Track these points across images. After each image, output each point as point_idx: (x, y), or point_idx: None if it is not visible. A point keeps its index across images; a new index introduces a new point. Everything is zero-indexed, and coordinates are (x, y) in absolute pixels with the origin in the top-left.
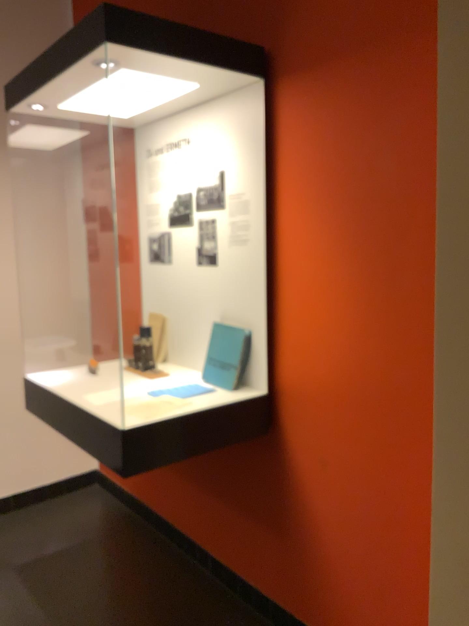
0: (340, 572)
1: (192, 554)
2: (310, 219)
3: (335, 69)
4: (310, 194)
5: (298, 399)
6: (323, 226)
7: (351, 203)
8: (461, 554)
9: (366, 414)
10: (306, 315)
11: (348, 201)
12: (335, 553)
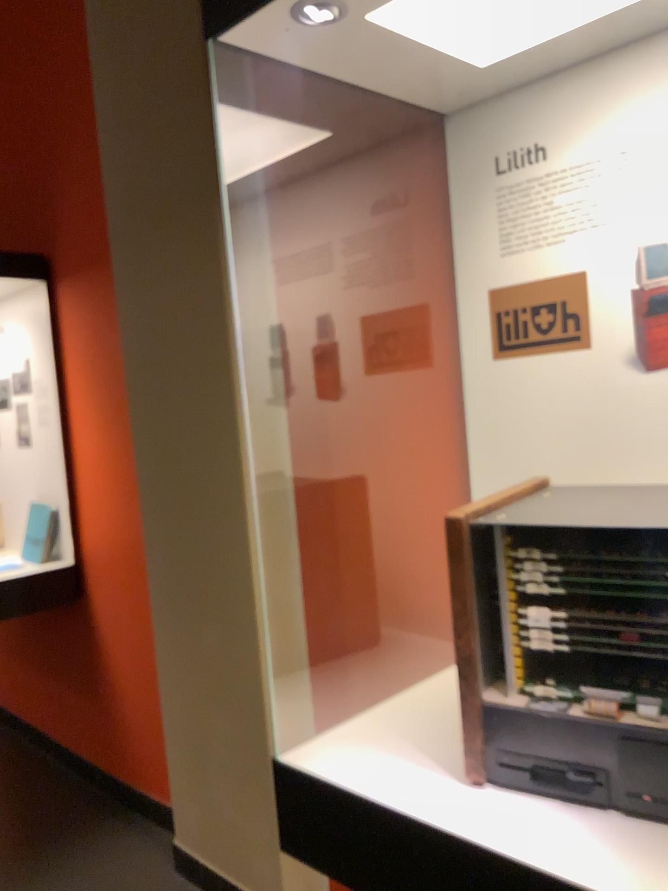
0: (133, 719)
1: (40, 747)
2: (88, 402)
3: (91, 277)
4: (87, 381)
5: (96, 565)
6: (96, 408)
7: (110, 389)
8: (167, 663)
9: (134, 569)
10: (94, 487)
11: (108, 387)
12: (129, 702)
